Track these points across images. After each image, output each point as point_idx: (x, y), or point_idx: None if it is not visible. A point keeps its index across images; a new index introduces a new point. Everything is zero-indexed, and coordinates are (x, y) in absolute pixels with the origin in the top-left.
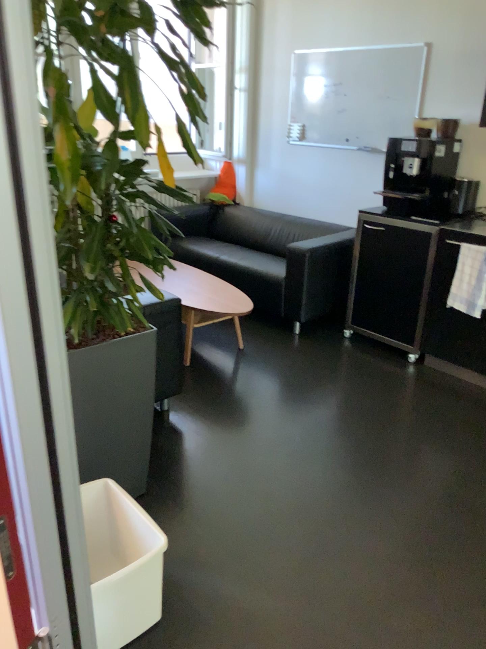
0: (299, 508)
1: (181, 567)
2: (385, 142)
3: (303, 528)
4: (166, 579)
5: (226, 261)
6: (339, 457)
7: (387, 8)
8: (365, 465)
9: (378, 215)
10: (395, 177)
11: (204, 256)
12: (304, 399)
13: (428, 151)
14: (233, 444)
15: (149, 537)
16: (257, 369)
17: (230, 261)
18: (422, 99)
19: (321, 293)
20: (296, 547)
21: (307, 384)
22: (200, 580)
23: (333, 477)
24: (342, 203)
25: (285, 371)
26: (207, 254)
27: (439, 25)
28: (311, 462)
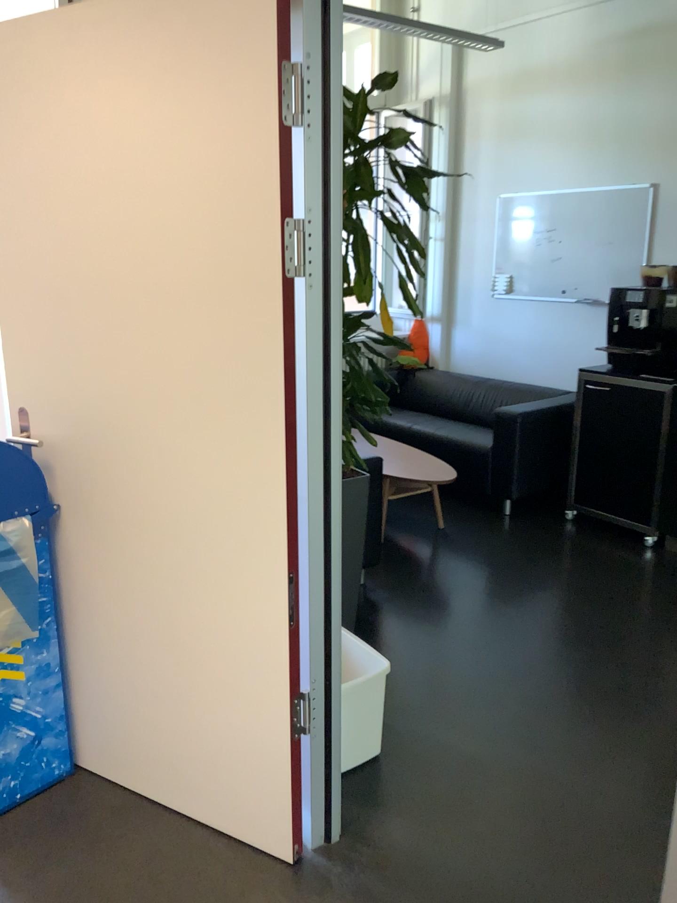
0: (517, 675)
1: (397, 716)
2: (607, 294)
3: (522, 690)
4: (383, 724)
5: (422, 433)
6: (561, 633)
7: (604, 150)
8: (591, 641)
9: (601, 376)
10: (620, 332)
11: (396, 427)
12: (519, 580)
13: (657, 302)
14: (440, 618)
15: (370, 672)
16: (462, 551)
17: (426, 433)
18: (649, 245)
19: (536, 467)
20: (516, 705)
21: (521, 565)
22: (418, 726)
23: (555, 650)
24: (559, 366)
25: (495, 553)
26: (399, 424)
27: (663, 167)
28: (529, 636)
